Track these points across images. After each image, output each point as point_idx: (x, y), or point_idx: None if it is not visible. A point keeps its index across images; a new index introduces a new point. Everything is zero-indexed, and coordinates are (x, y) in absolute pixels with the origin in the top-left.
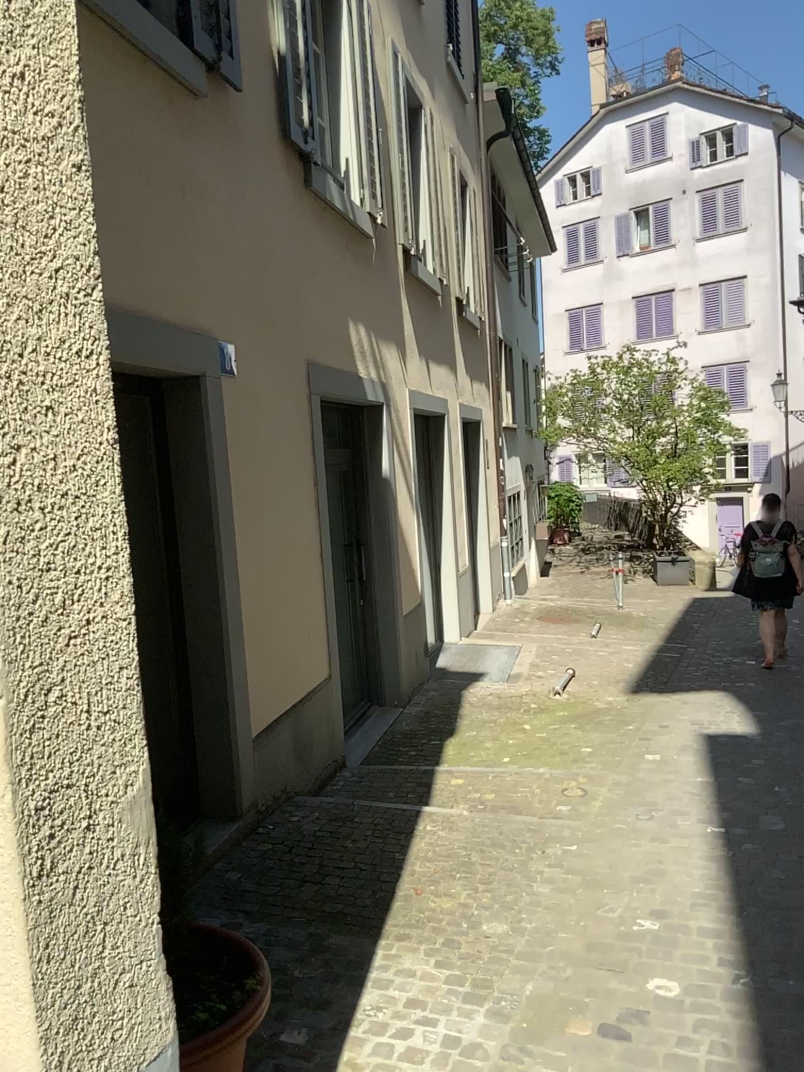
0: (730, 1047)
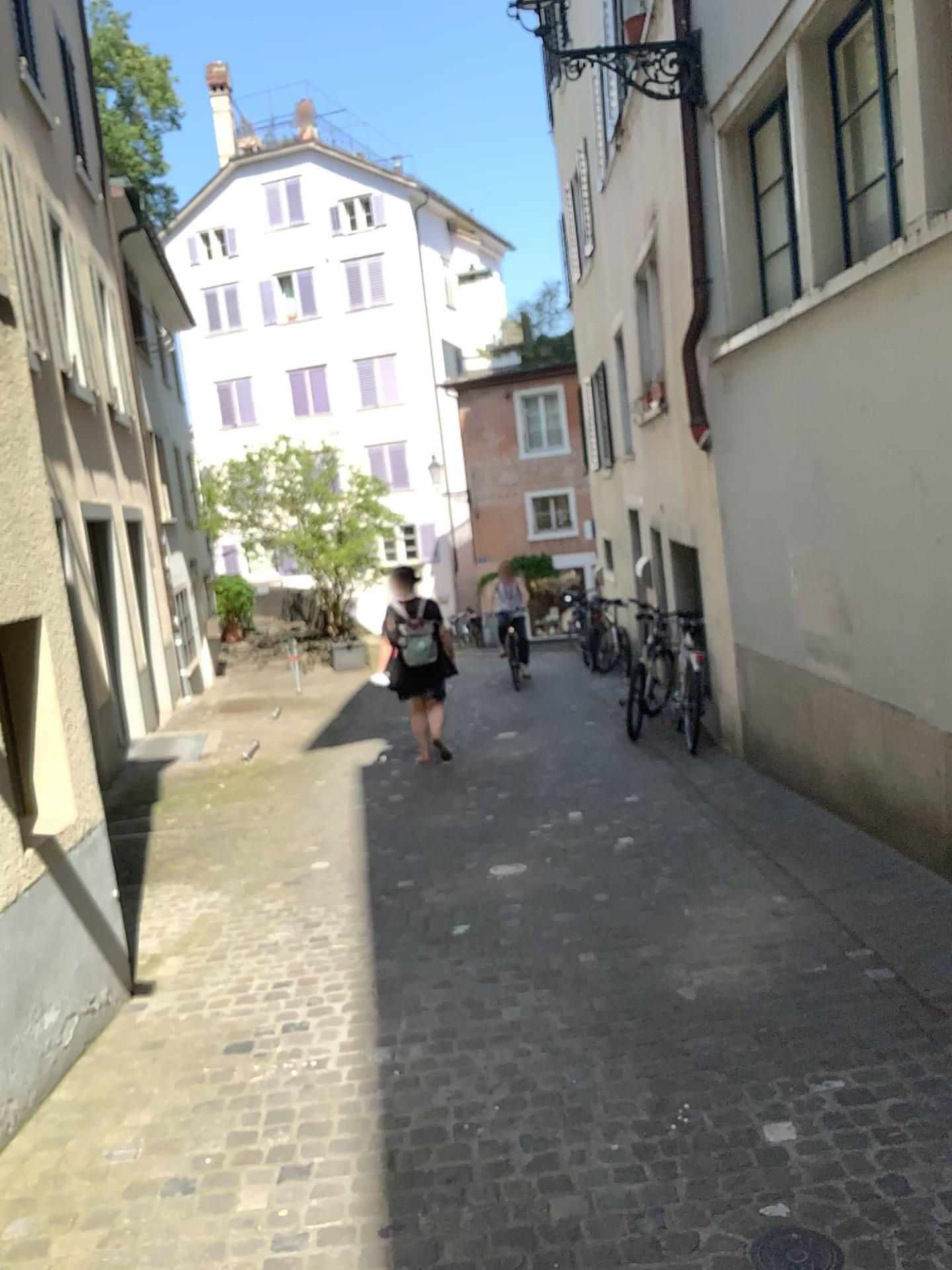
0: (353, 873)
